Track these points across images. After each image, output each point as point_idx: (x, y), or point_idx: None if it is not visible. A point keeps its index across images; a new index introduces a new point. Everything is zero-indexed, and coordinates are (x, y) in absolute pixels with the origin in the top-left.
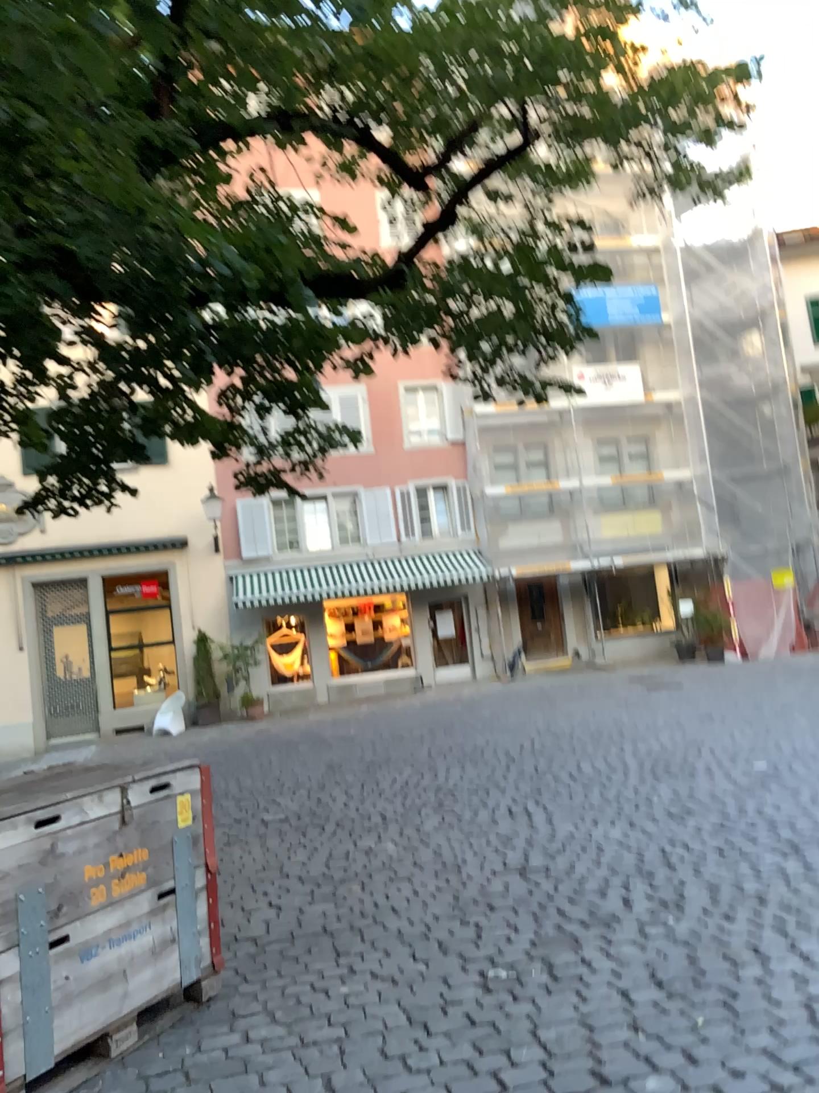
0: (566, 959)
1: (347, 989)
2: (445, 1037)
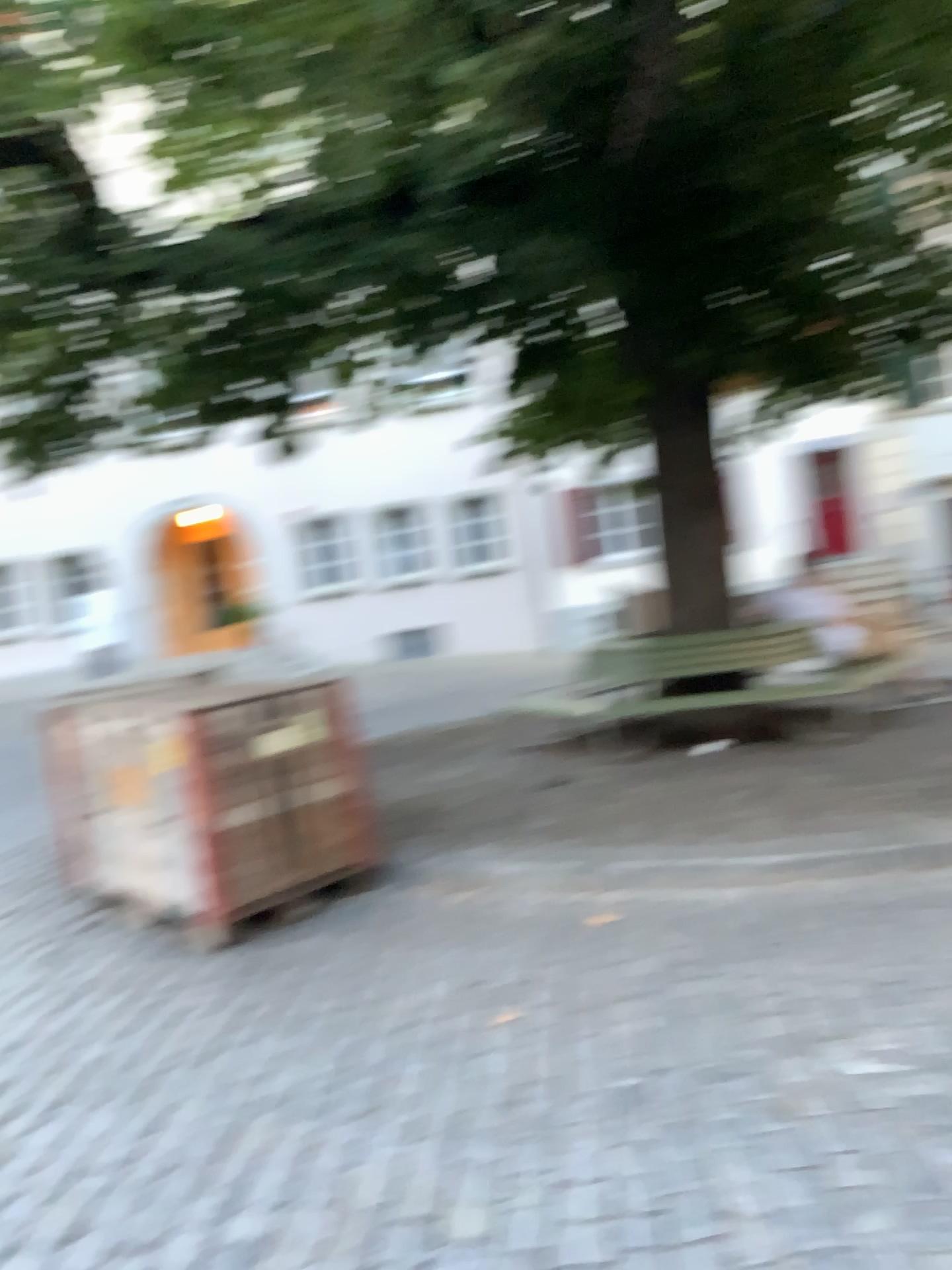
0: None
1: (88, 1003)
2: None
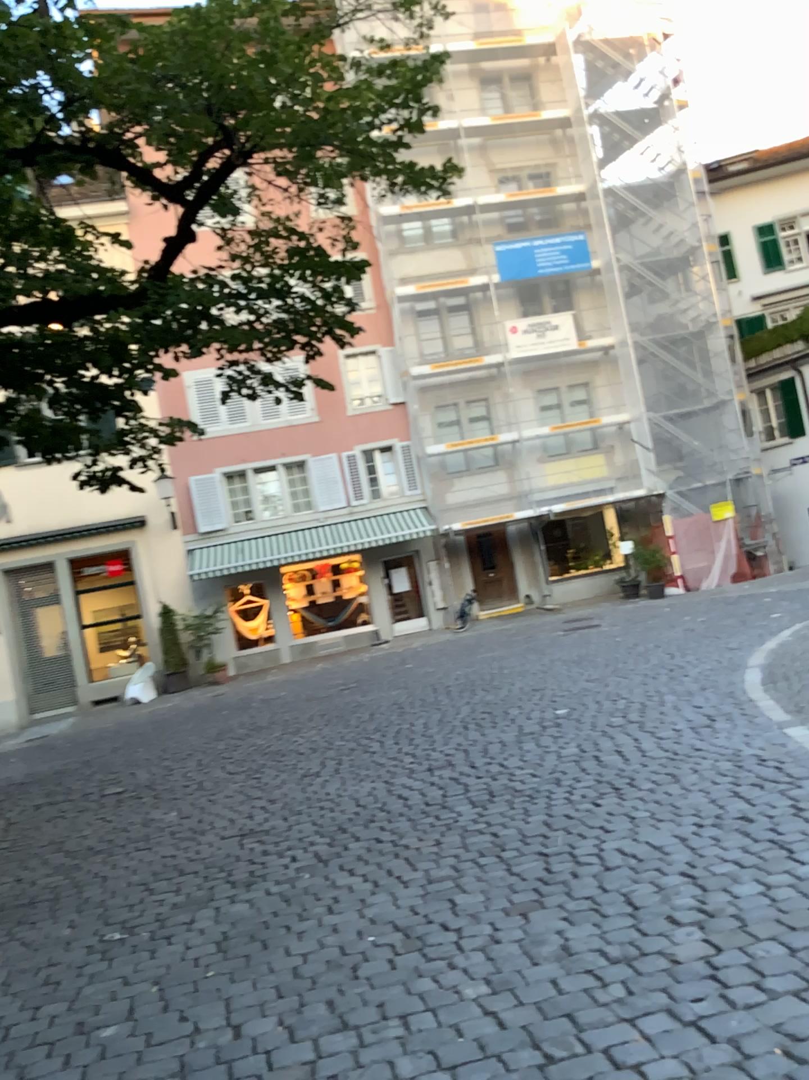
0: (175, 919)
1: None
2: (7, 995)
